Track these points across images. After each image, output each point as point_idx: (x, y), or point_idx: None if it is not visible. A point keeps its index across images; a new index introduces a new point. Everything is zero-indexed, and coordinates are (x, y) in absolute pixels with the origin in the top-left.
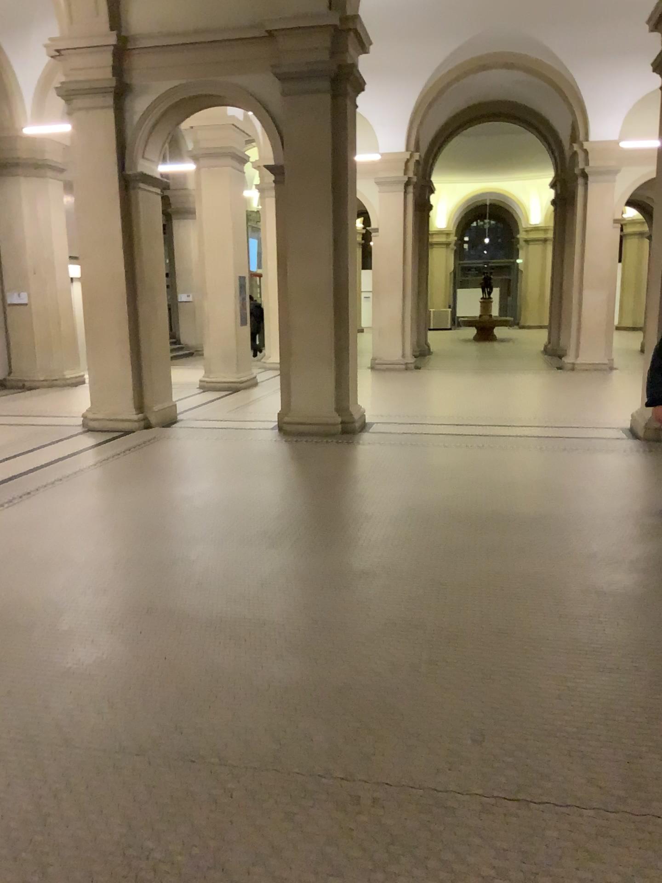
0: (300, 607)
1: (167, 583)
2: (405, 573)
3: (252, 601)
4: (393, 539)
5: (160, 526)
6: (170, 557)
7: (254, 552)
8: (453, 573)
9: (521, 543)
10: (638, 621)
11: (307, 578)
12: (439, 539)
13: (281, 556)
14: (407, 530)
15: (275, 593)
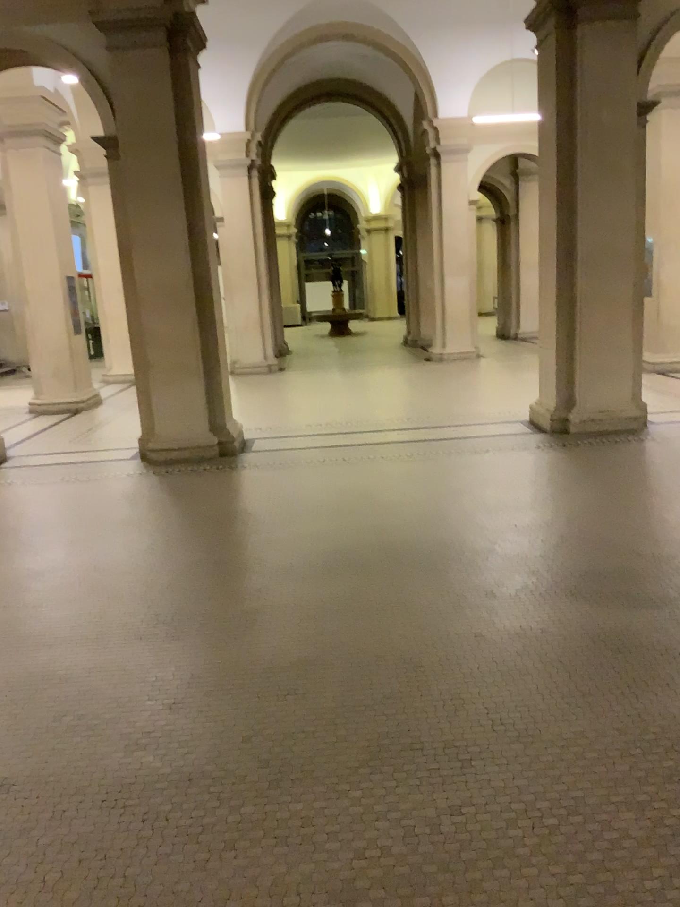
0: (230, 741)
1: (23, 728)
2: (357, 657)
3: (158, 741)
4: (326, 604)
5: (1, 626)
6: (21, 678)
7: (144, 651)
8: (419, 648)
9: (484, 589)
10: (677, 693)
11: (227, 686)
12: (383, 596)
13: (184, 652)
14: (340, 588)
15: (189, 721)
